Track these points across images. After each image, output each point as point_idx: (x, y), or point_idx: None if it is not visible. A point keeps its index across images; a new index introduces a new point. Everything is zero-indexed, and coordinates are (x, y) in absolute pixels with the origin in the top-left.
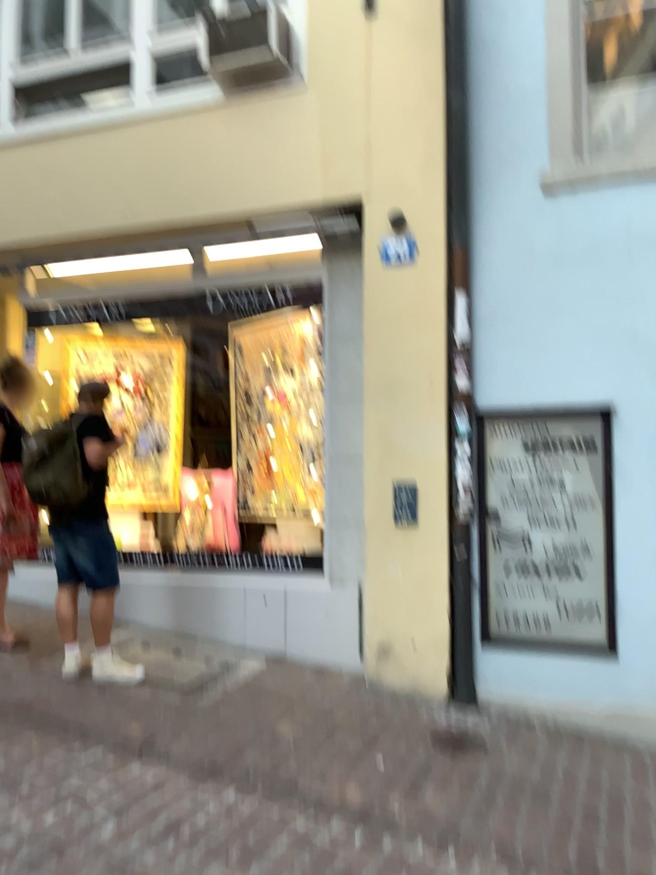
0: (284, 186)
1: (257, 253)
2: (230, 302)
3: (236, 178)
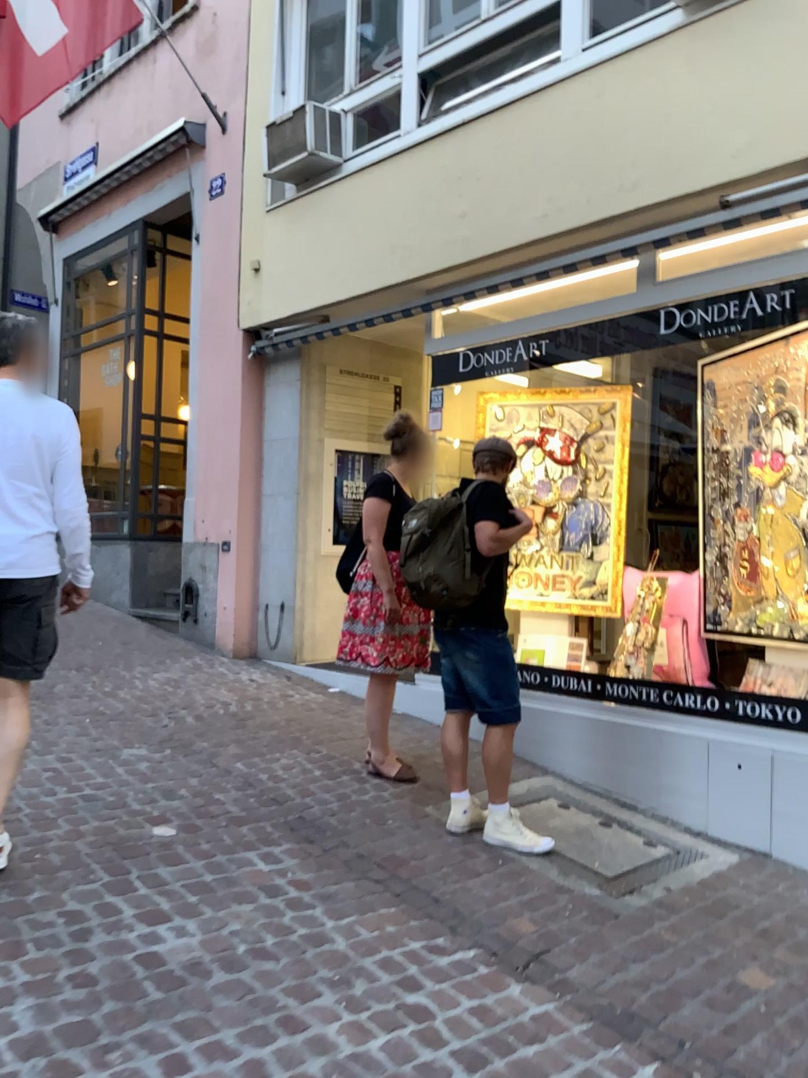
0: (776, 130)
1: (731, 241)
2: (690, 321)
3: (698, 134)
